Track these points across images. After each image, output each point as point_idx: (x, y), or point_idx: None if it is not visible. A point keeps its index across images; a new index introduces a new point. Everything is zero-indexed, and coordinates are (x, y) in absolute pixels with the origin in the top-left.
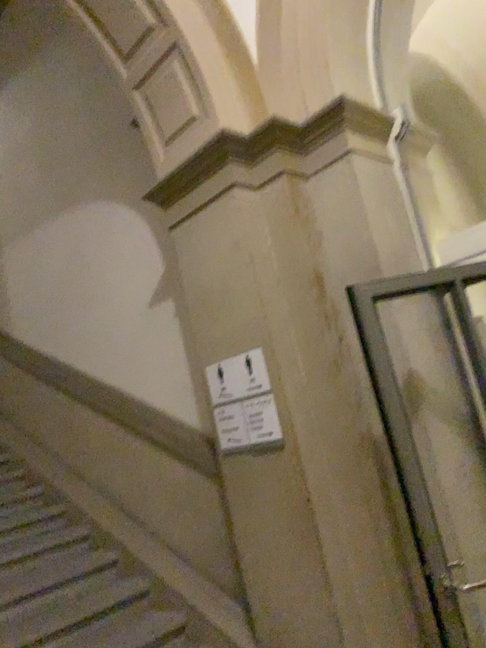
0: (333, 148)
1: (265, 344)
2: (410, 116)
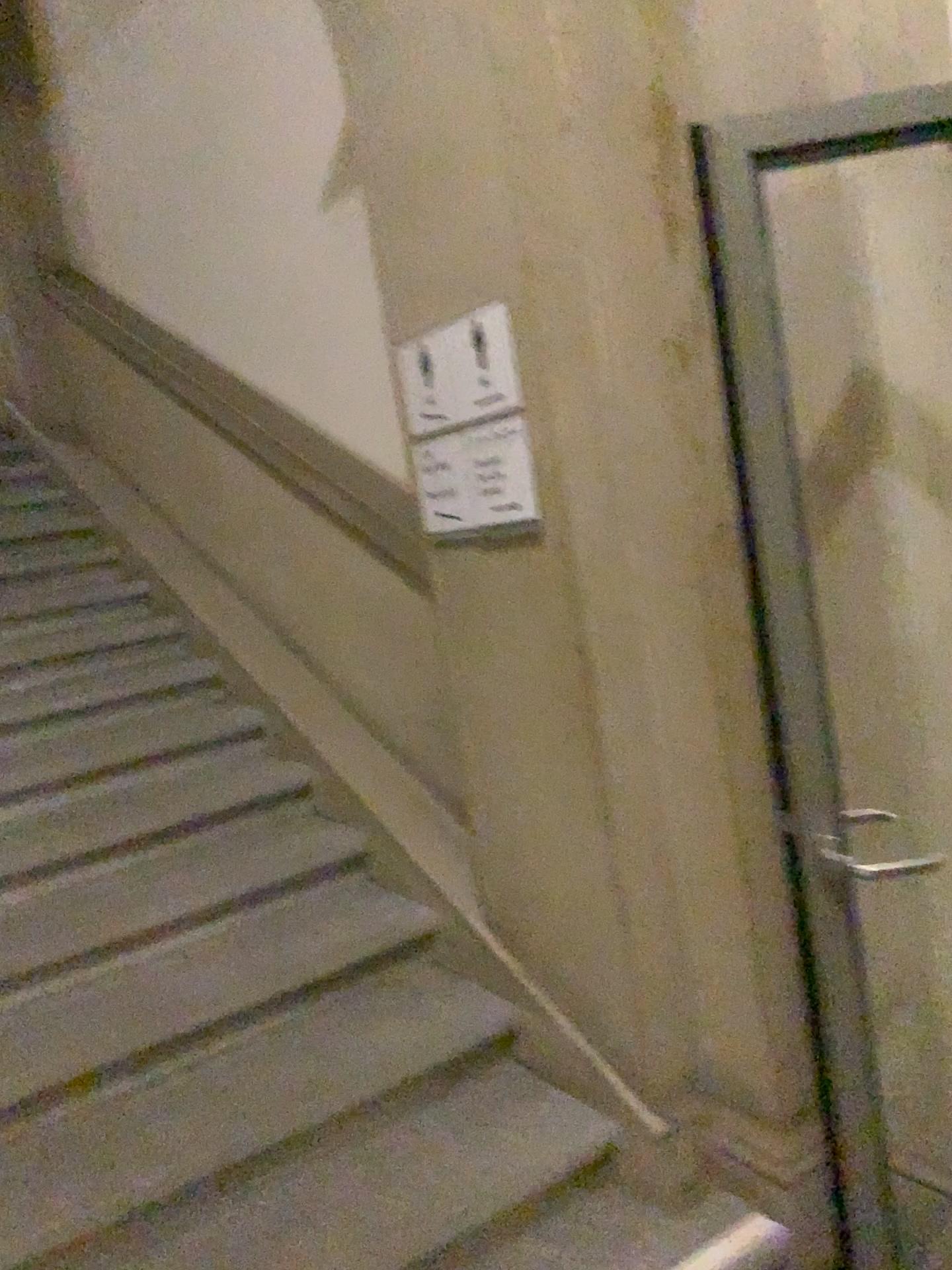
0: None
1: (511, 295)
2: None
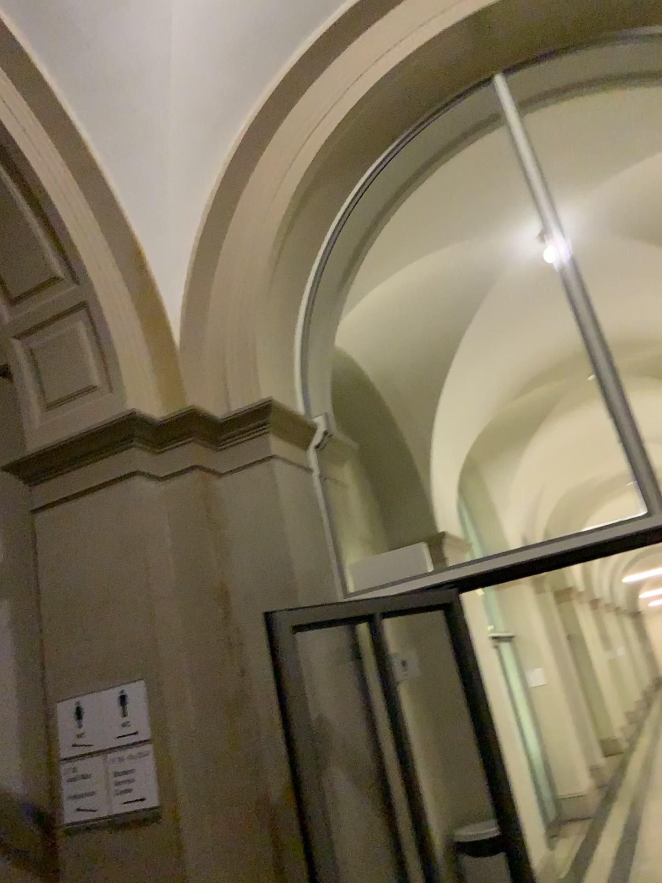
0: (254, 449)
1: (150, 676)
2: (332, 424)
